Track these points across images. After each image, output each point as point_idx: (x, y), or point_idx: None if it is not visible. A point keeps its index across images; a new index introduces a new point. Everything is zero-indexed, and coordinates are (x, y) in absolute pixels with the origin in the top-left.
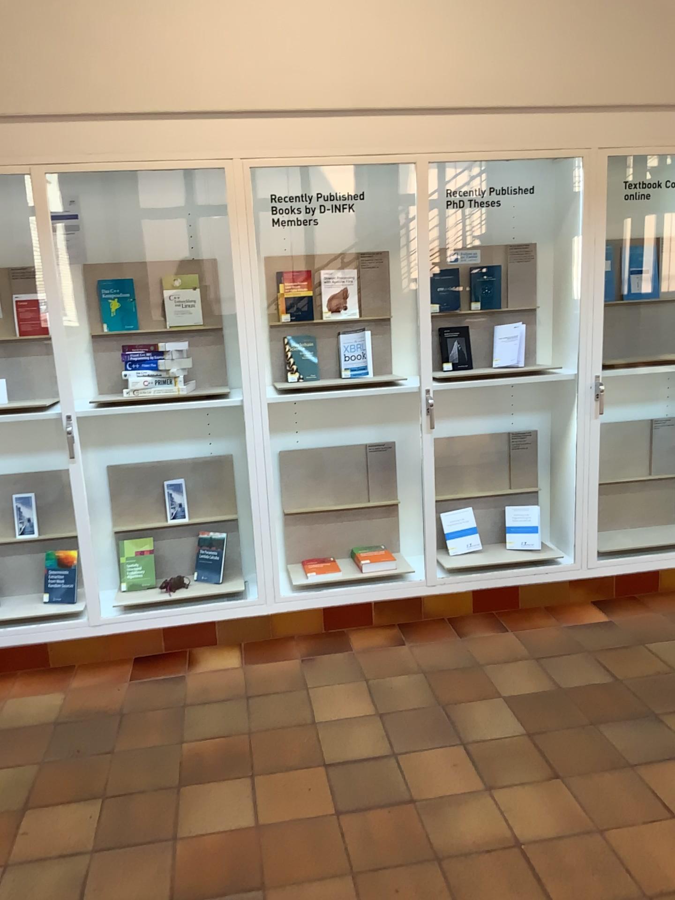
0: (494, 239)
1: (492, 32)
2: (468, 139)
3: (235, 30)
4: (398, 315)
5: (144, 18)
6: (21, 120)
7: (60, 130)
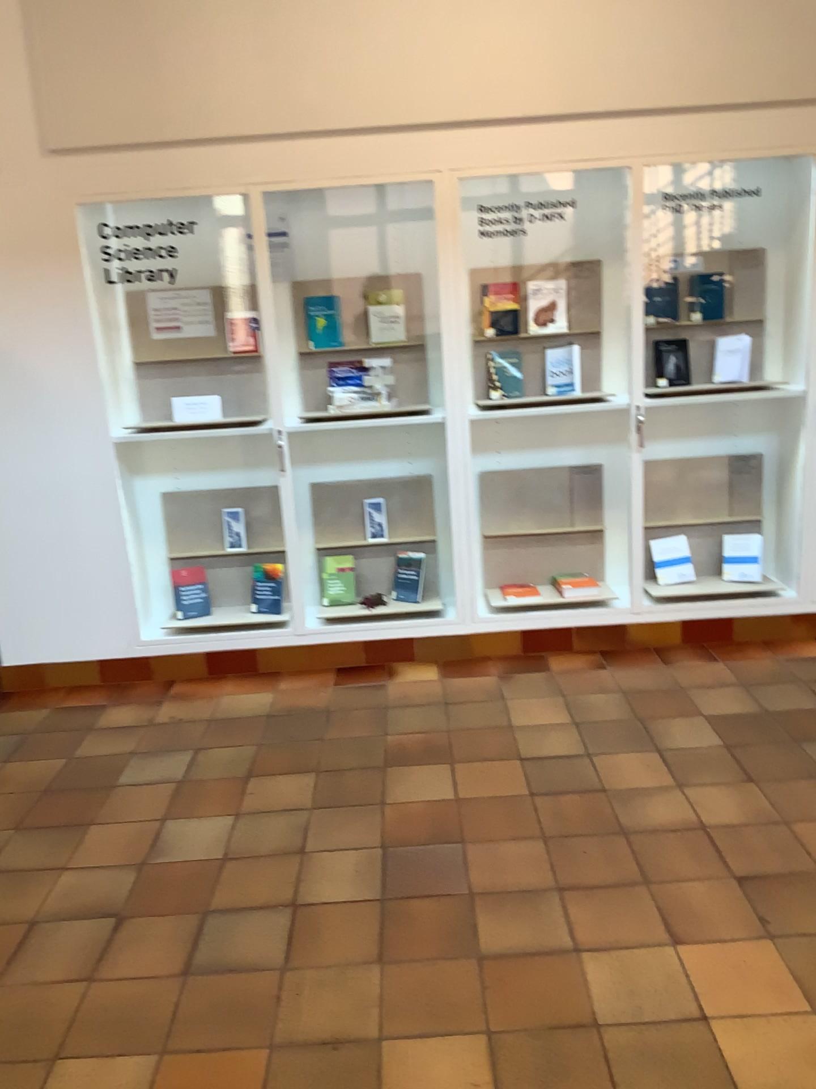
0: (717, 245)
1: (715, 24)
2: (687, 139)
3: (447, 40)
4: (609, 329)
5: (358, 35)
6: (241, 142)
7: (277, 150)
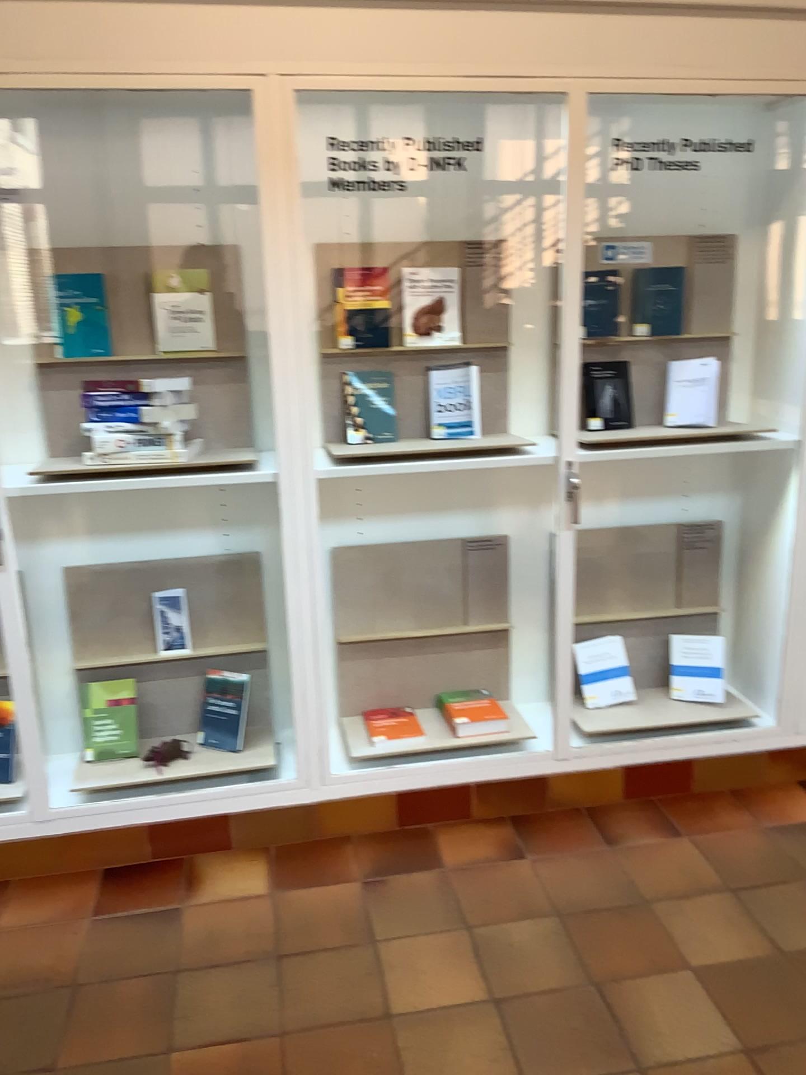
0: (671, 226)
1: None
2: (653, 54)
3: None
4: (520, 342)
5: None
6: None
7: None
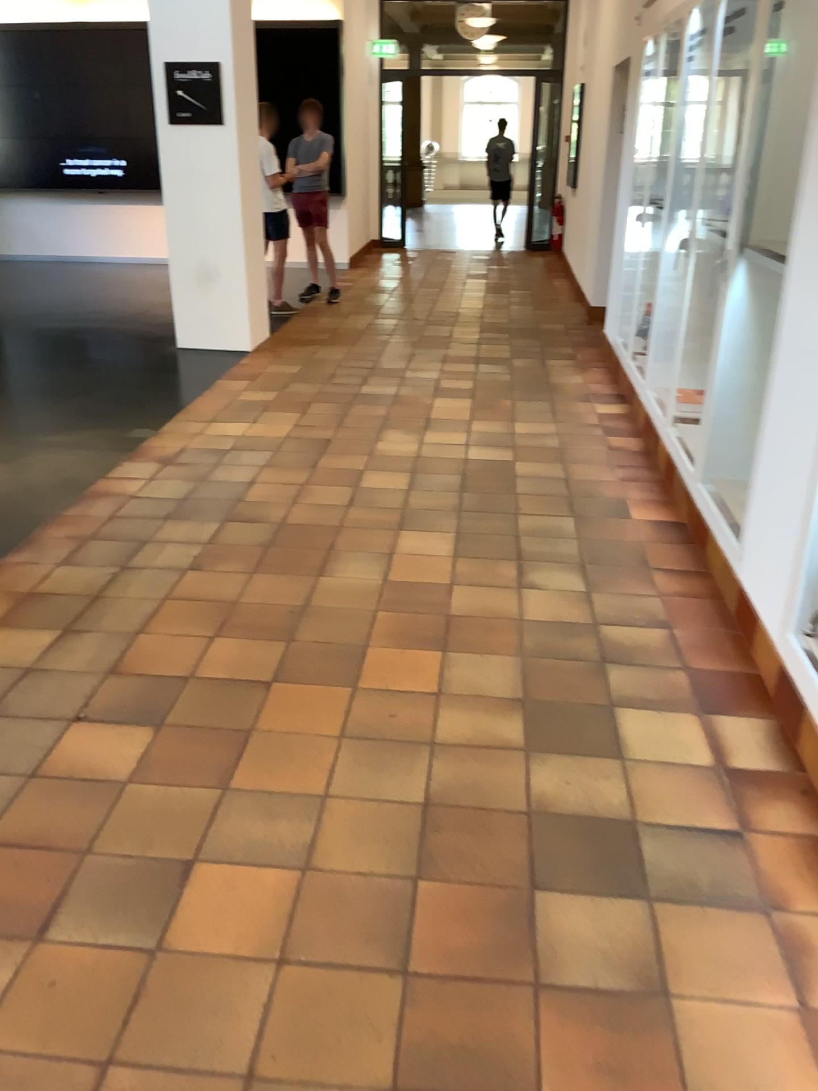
0: None
1: None
2: None
3: None
4: None
5: None
6: None
7: None
